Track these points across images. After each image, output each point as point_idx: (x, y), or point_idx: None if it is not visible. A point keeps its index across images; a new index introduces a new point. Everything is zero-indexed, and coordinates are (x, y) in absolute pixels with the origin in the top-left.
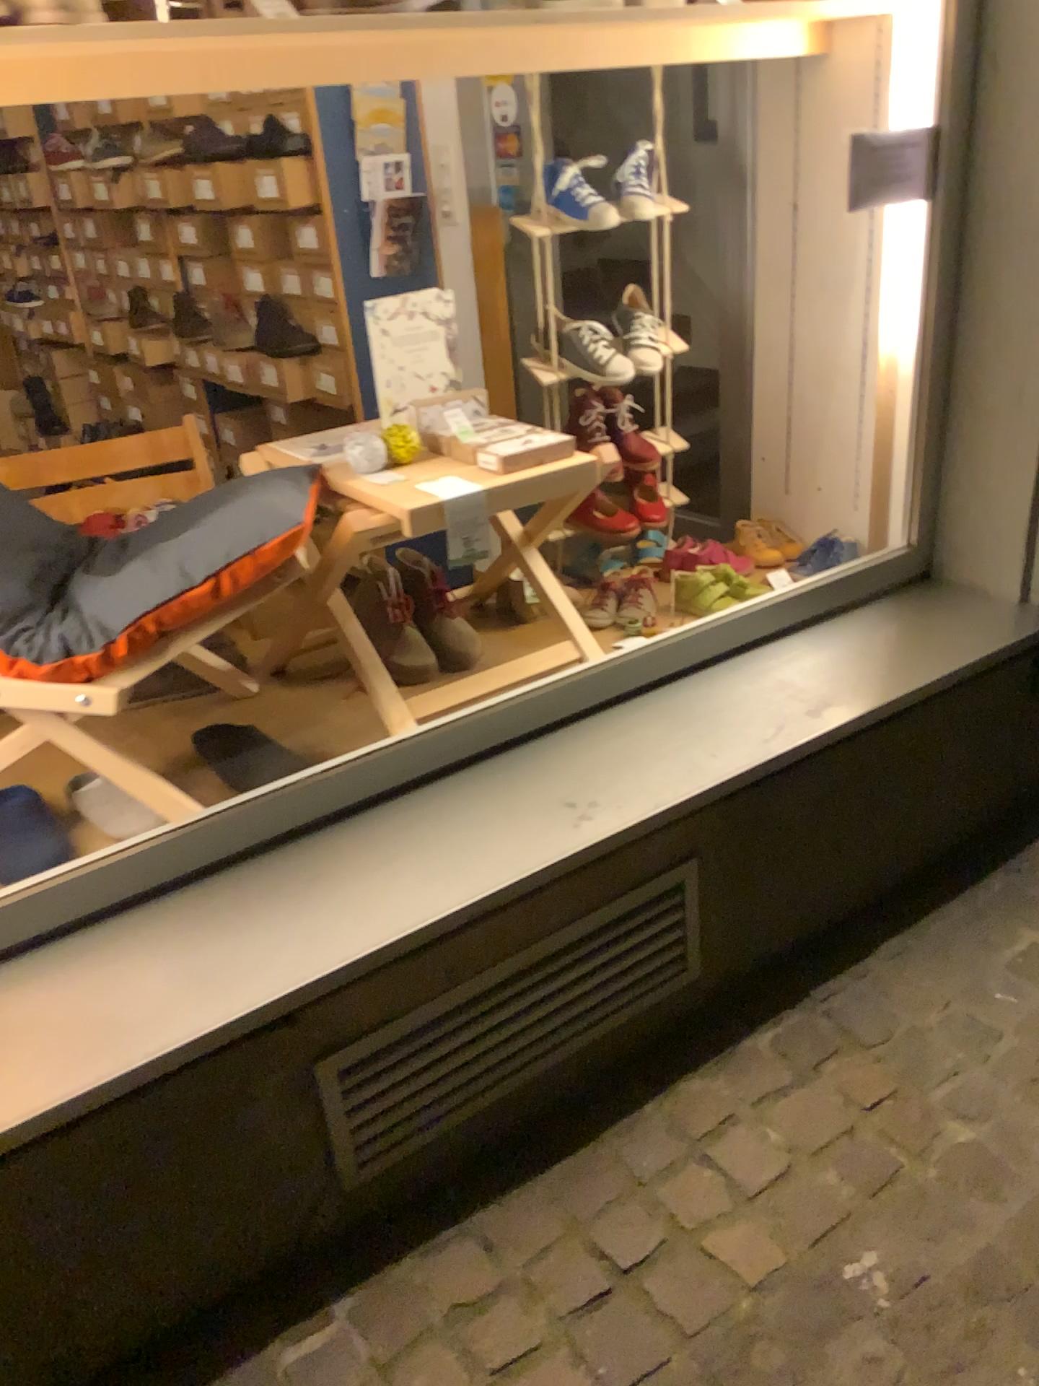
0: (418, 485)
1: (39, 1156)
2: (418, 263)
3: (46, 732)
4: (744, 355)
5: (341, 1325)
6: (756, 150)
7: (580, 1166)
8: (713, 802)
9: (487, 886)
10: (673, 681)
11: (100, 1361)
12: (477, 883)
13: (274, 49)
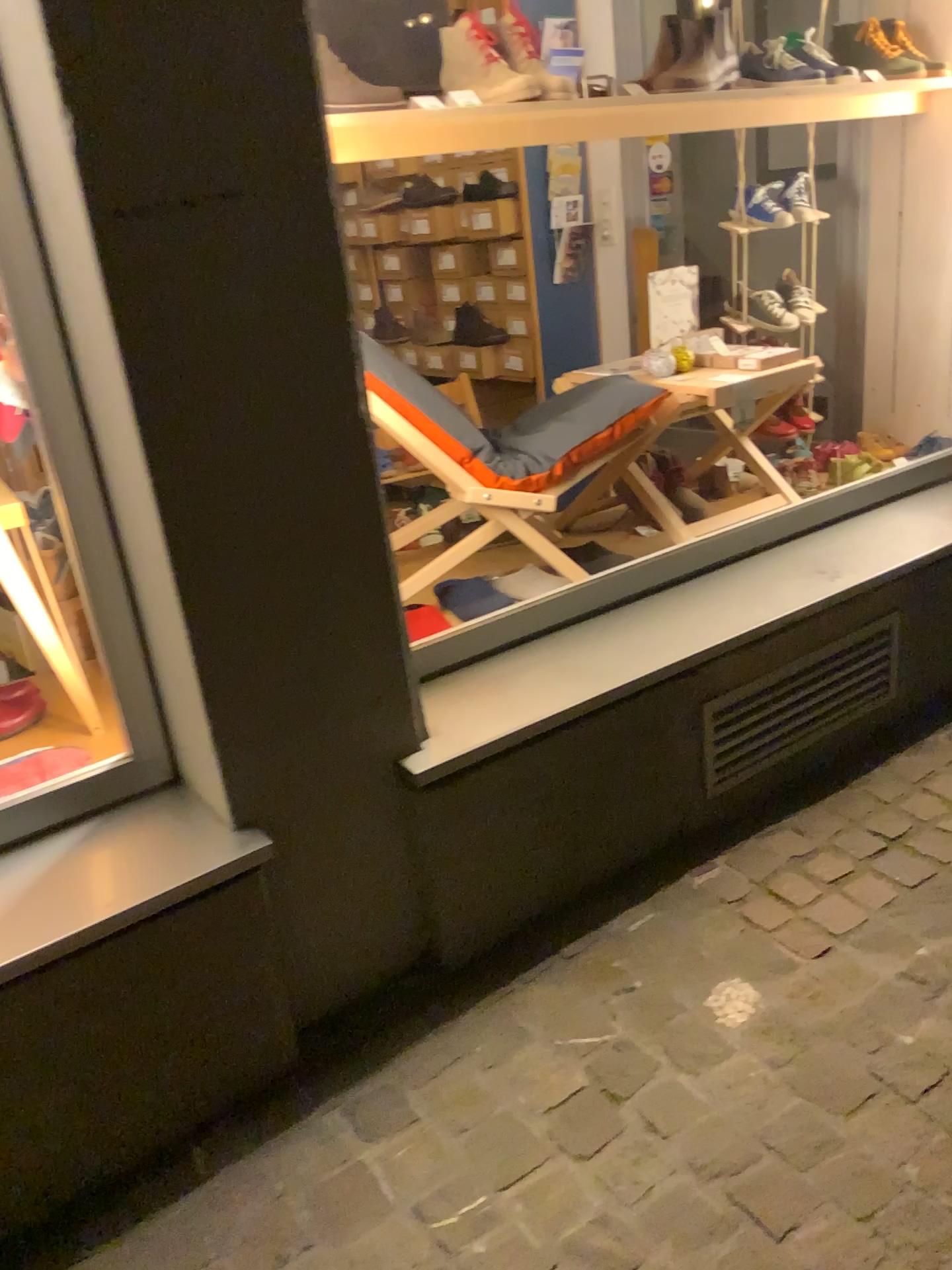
0: (708, 379)
1: (577, 733)
2: (587, 273)
3: (492, 532)
4: (859, 318)
5: (723, 869)
6: (871, 177)
7: (841, 798)
8: (908, 573)
9: (789, 609)
10: (853, 517)
11: (582, 888)
12: (783, 607)
13: (628, 115)
